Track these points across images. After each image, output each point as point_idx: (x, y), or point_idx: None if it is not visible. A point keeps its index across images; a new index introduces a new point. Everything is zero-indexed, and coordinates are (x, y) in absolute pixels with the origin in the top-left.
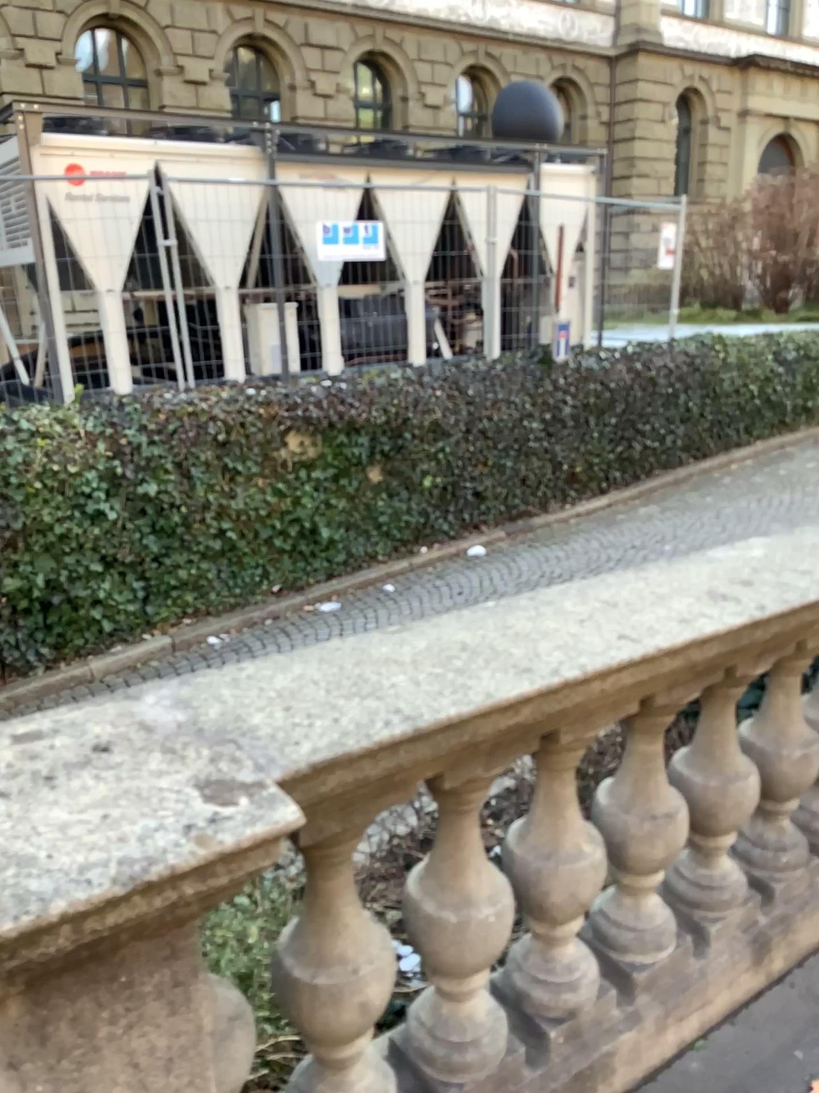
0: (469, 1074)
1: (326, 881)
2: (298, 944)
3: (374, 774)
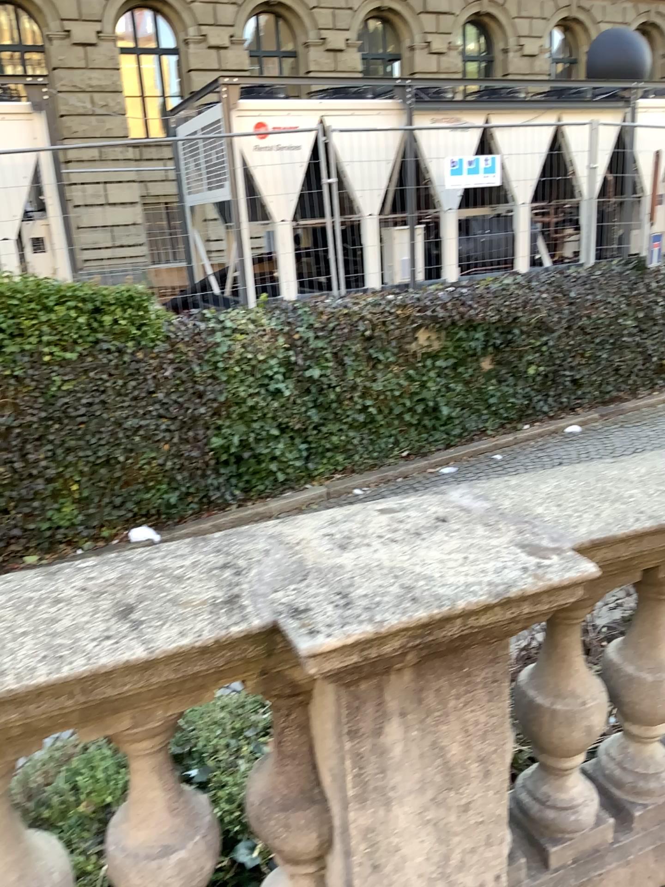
0: (649, 799)
1: (562, 636)
2: (536, 680)
3: (622, 553)
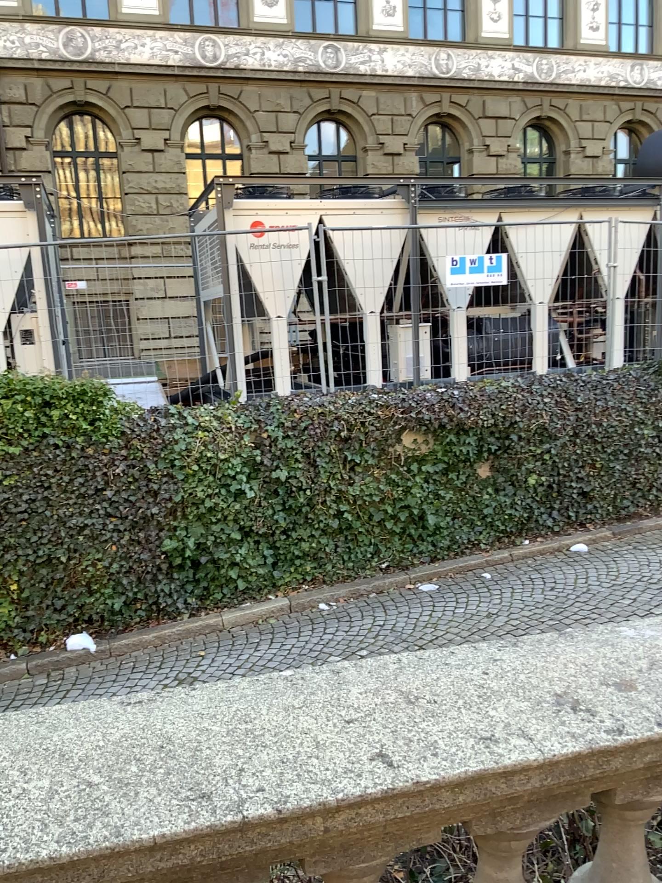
0: None
1: None
2: None
3: None
